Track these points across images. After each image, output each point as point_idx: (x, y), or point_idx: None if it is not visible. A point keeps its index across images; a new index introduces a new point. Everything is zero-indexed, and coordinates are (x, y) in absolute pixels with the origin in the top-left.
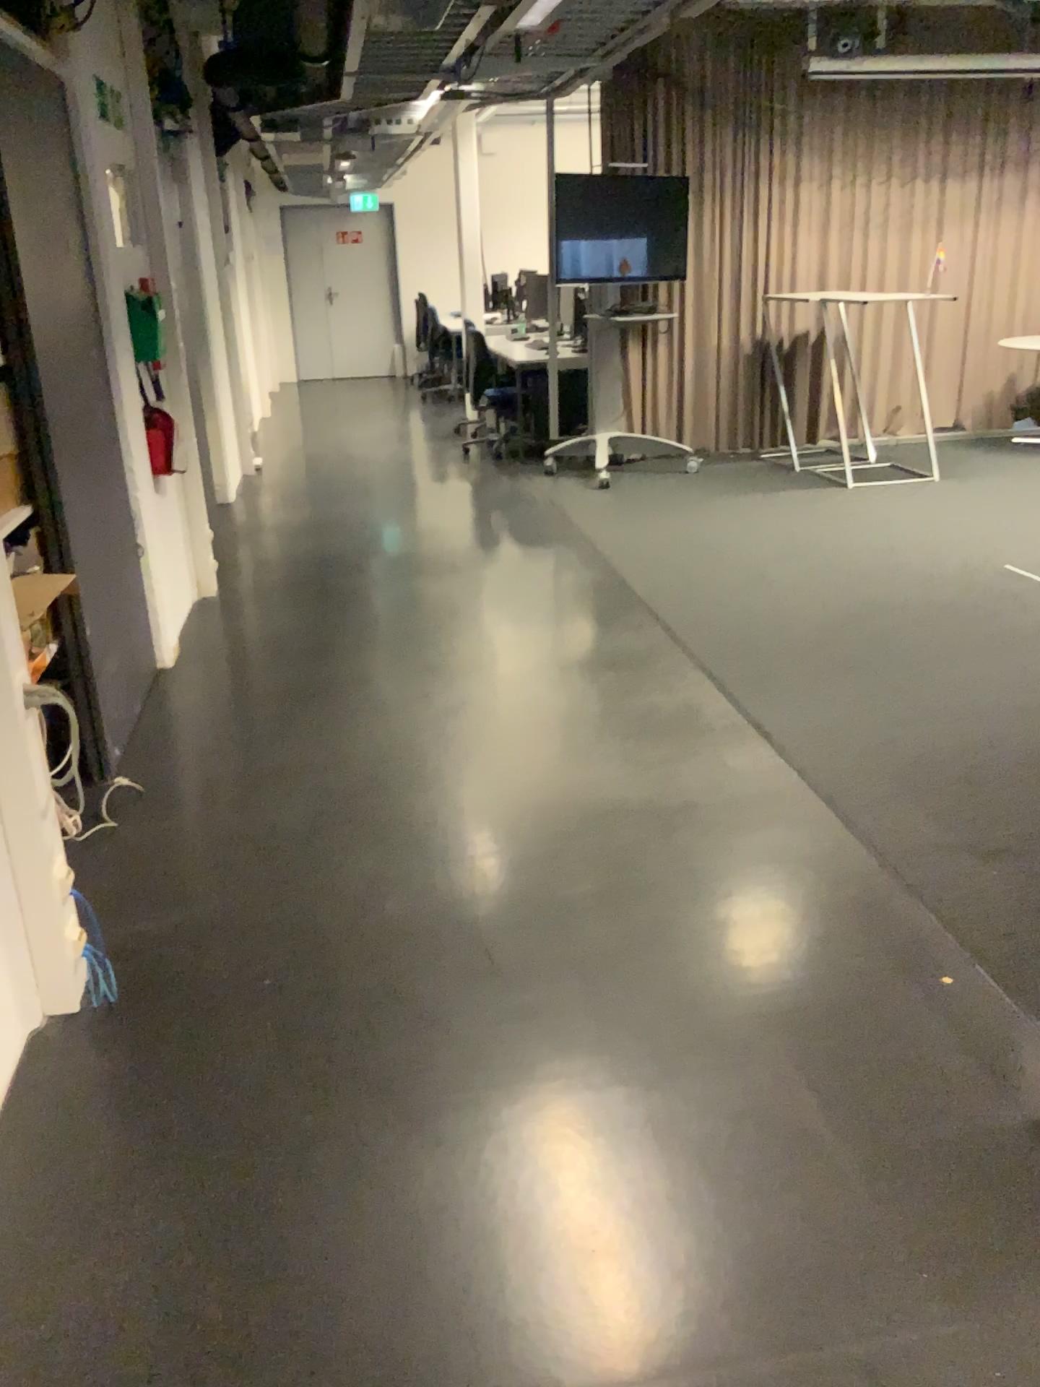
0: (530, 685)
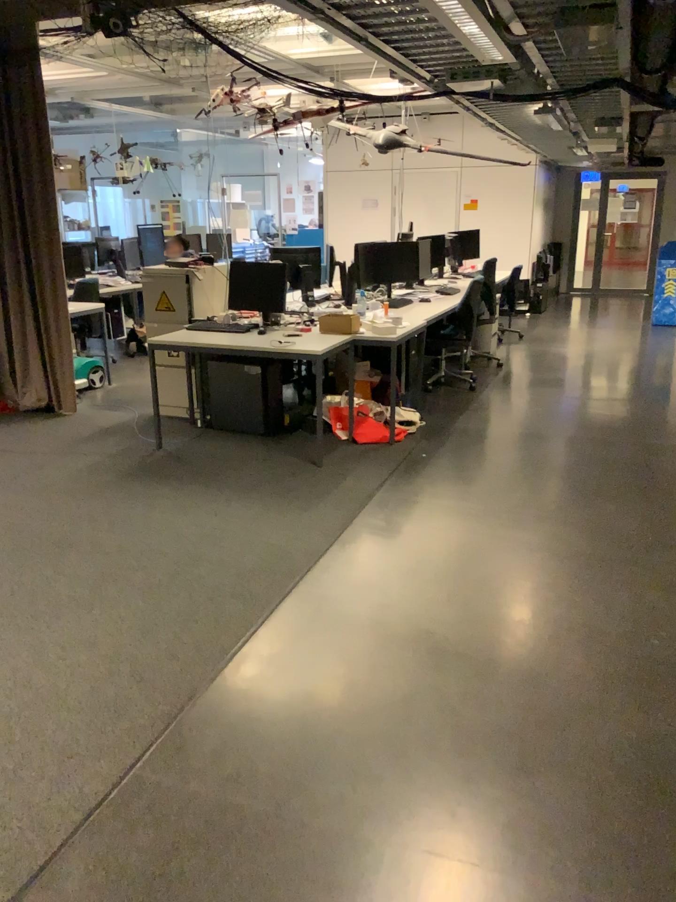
0: (452, 620)
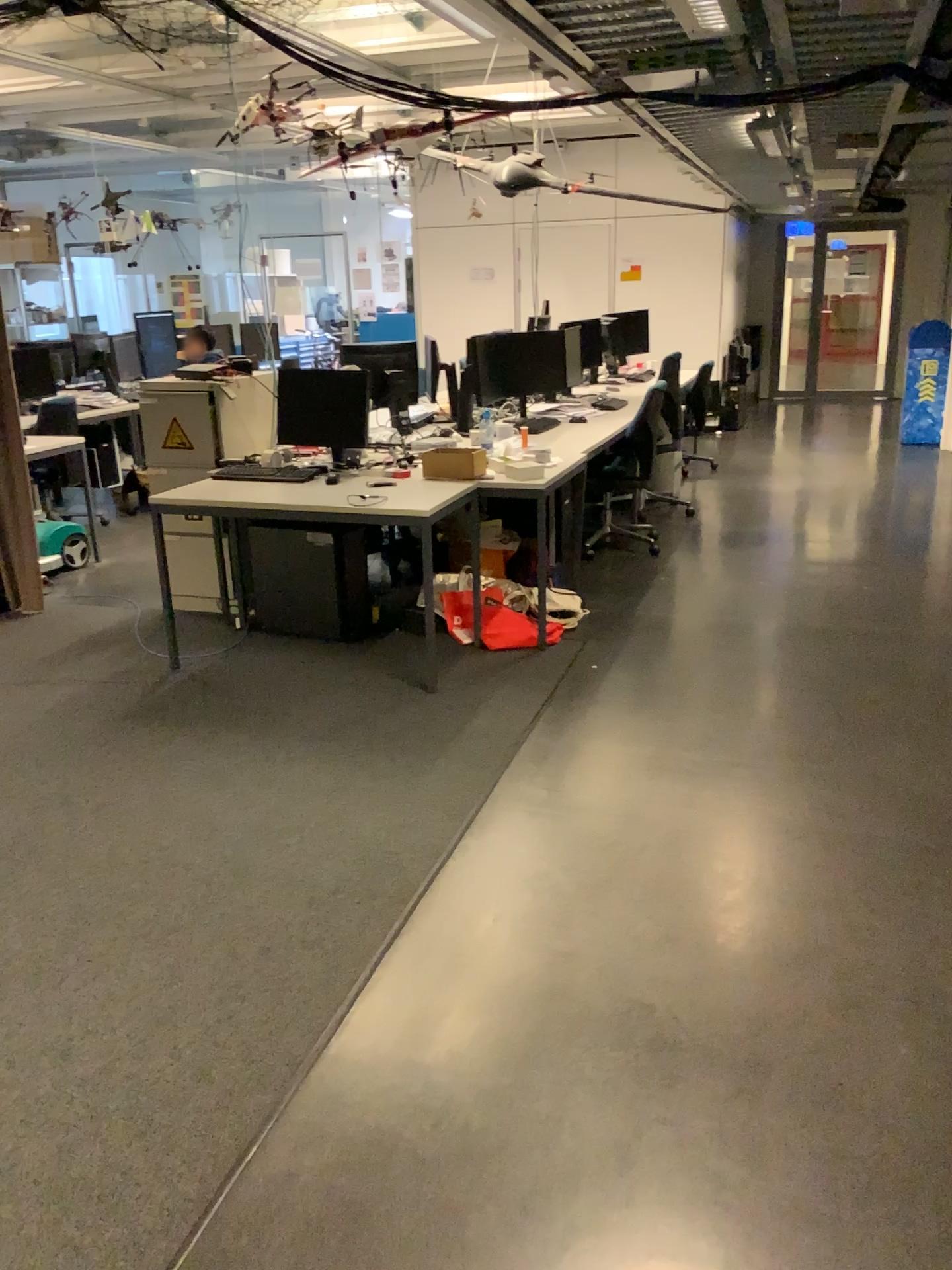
0: (676, 976)
